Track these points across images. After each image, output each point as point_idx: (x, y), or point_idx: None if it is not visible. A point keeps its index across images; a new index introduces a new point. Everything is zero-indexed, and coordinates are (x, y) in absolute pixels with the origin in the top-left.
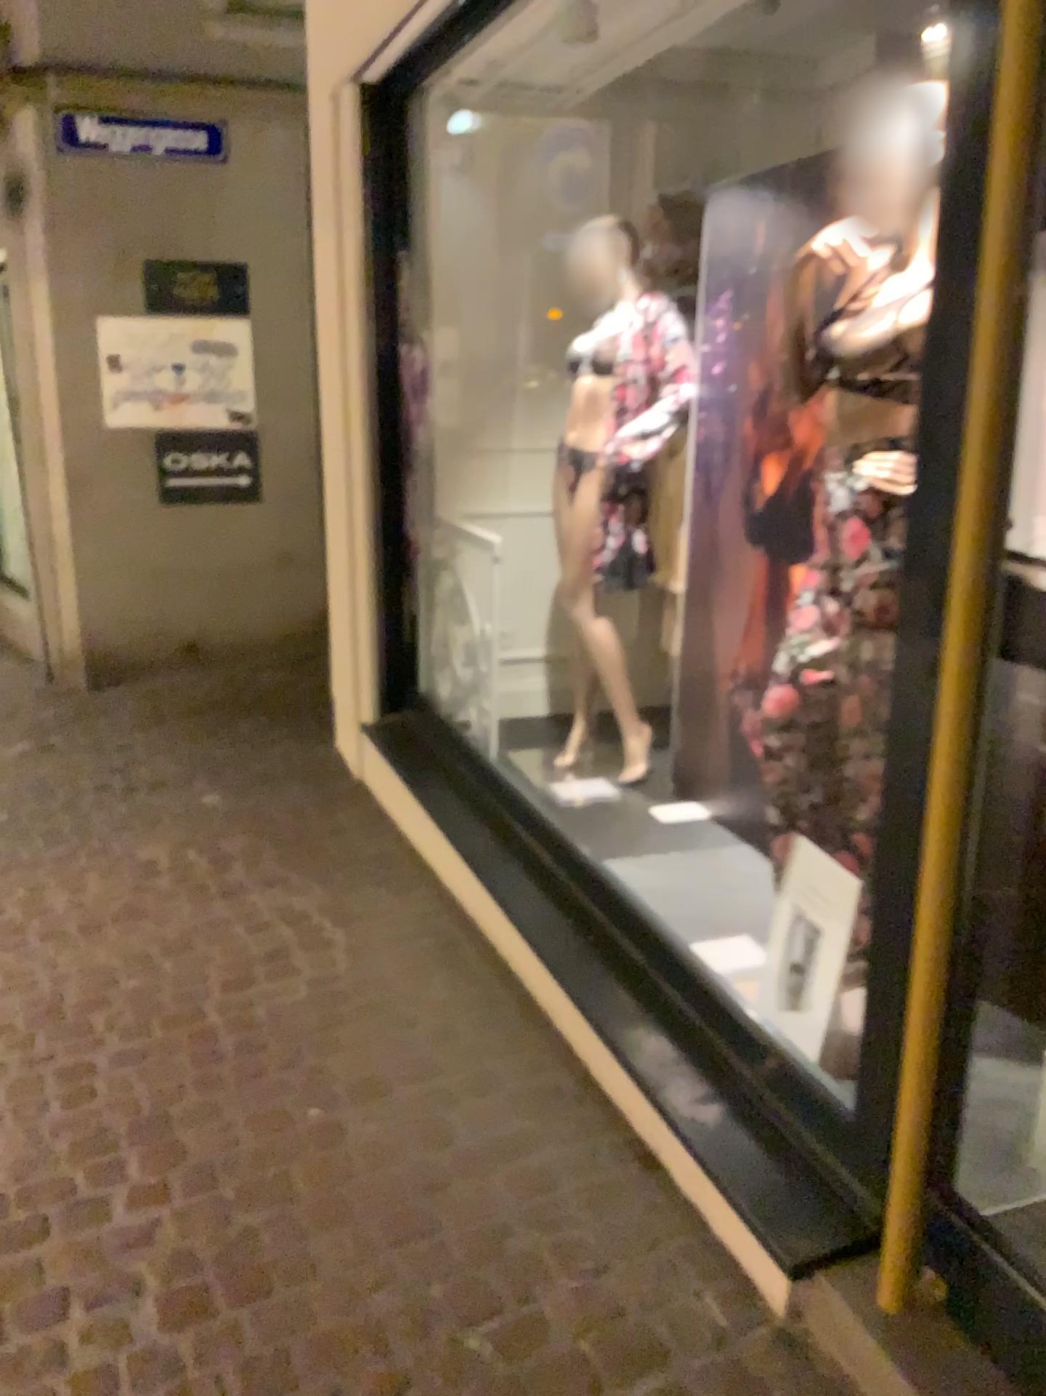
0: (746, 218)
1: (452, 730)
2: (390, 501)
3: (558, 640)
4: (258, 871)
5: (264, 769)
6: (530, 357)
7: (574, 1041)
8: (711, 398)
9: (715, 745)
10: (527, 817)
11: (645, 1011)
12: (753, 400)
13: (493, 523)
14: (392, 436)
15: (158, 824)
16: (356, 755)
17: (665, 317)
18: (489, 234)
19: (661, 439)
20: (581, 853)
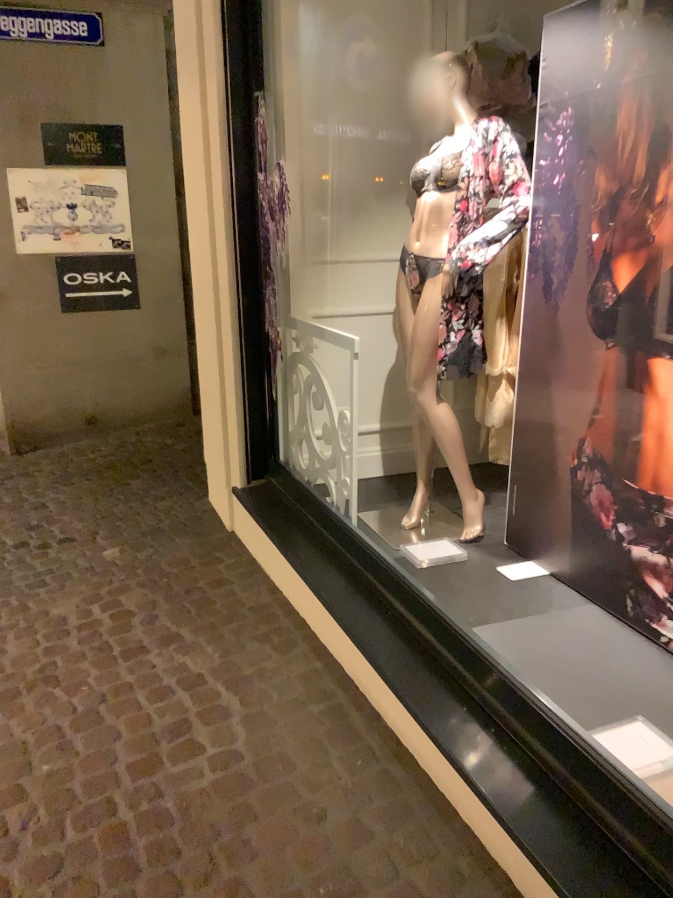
0: (587, 38)
1: (312, 497)
2: (250, 306)
3: (389, 416)
4: (155, 632)
5: (152, 527)
6: (365, 184)
7: (493, 851)
8: (548, 207)
9: (553, 514)
10: (399, 589)
11: (583, 840)
12: (595, 207)
13: (339, 323)
14: (251, 253)
15: (67, 584)
16: (228, 514)
17: (500, 137)
18: (331, 78)
19: (498, 246)
20: (458, 629)
